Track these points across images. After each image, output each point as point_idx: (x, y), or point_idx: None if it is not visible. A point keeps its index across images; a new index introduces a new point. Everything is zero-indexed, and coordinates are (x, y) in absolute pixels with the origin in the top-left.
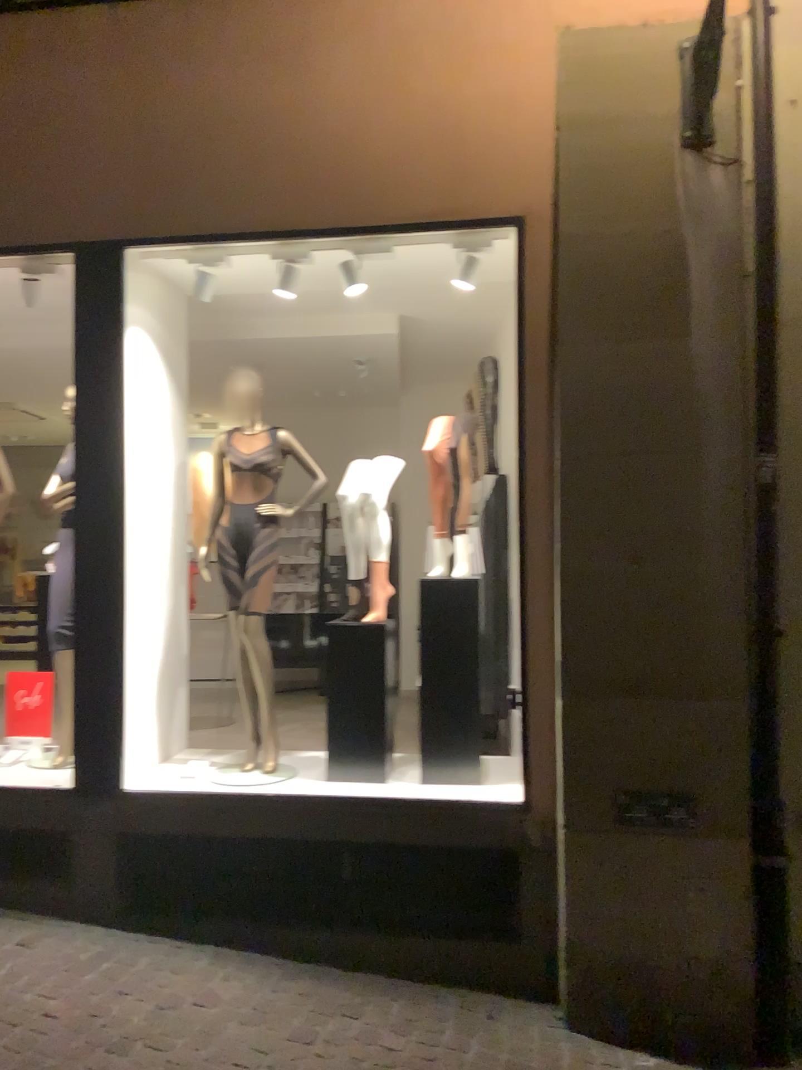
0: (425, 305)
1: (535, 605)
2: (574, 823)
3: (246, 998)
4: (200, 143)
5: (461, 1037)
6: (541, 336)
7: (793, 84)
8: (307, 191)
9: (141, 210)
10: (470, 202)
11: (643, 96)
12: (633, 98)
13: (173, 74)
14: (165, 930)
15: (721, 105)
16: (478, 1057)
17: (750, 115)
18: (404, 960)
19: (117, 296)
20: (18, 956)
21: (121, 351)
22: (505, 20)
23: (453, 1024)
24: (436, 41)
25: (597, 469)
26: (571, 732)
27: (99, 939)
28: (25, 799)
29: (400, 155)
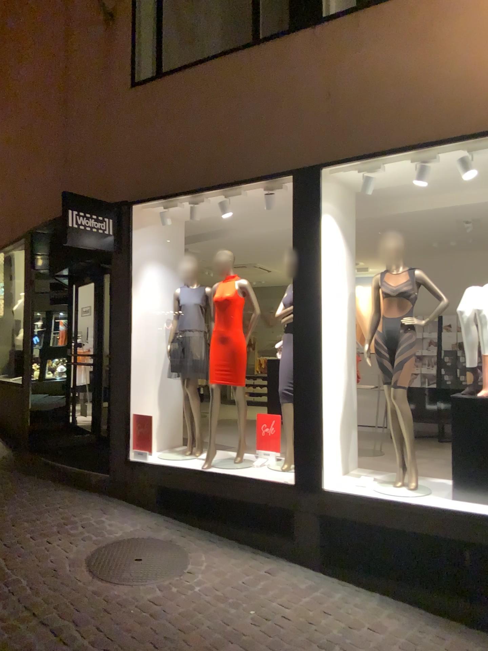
0: None
1: None
2: None
3: (401, 632)
4: (364, 99)
5: None
6: None
7: None
8: (433, 117)
9: (329, 144)
10: None
11: None
12: None
13: (346, 60)
14: (347, 578)
15: None
16: None
17: None
18: None
19: (315, 196)
20: (266, 578)
21: (318, 229)
22: None
23: None
24: None
25: None
26: None
27: (309, 577)
28: (267, 487)
29: None
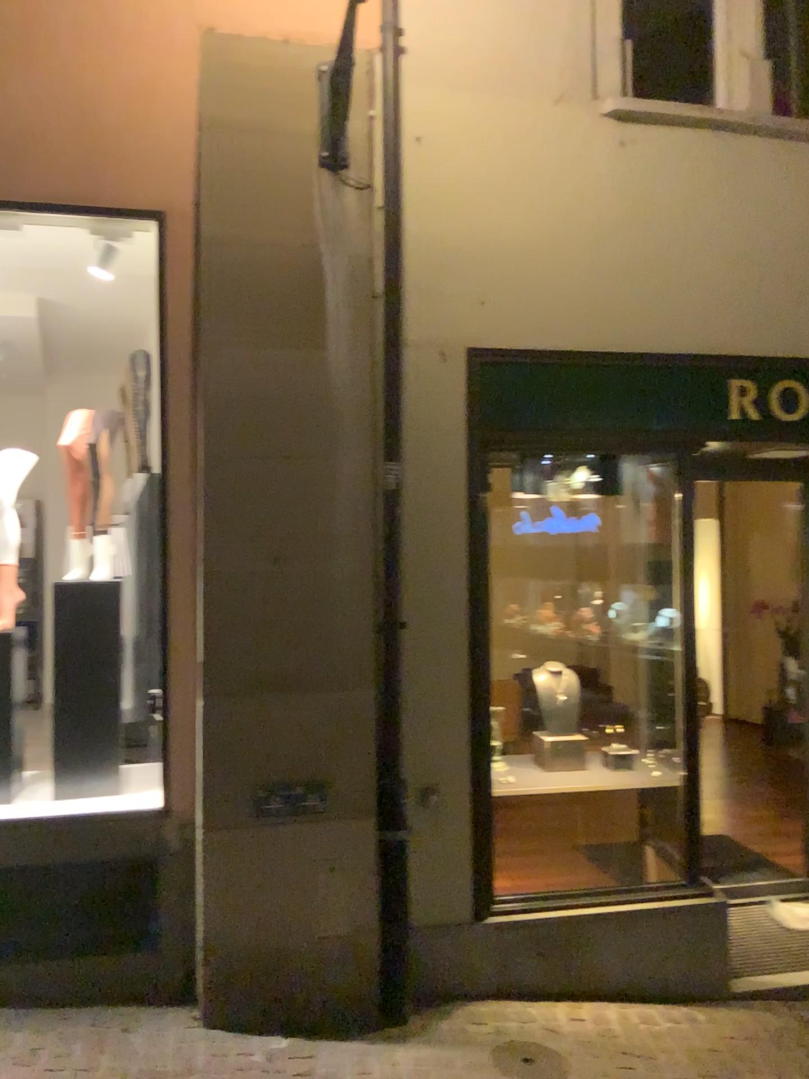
0: (68, 291)
1: (177, 605)
2: (213, 821)
3: None
4: None
5: (90, 1056)
6: (184, 334)
7: (420, 122)
8: None
9: None
10: (110, 189)
11: (286, 109)
12: (276, 109)
13: None
14: None
15: (358, 131)
16: (107, 1072)
17: (383, 144)
18: (33, 987)
19: None
20: None
21: None
22: (150, 8)
23: (83, 1044)
24: (74, 15)
25: (239, 471)
26: (211, 731)
27: None
28: None
29: (32, 128)
